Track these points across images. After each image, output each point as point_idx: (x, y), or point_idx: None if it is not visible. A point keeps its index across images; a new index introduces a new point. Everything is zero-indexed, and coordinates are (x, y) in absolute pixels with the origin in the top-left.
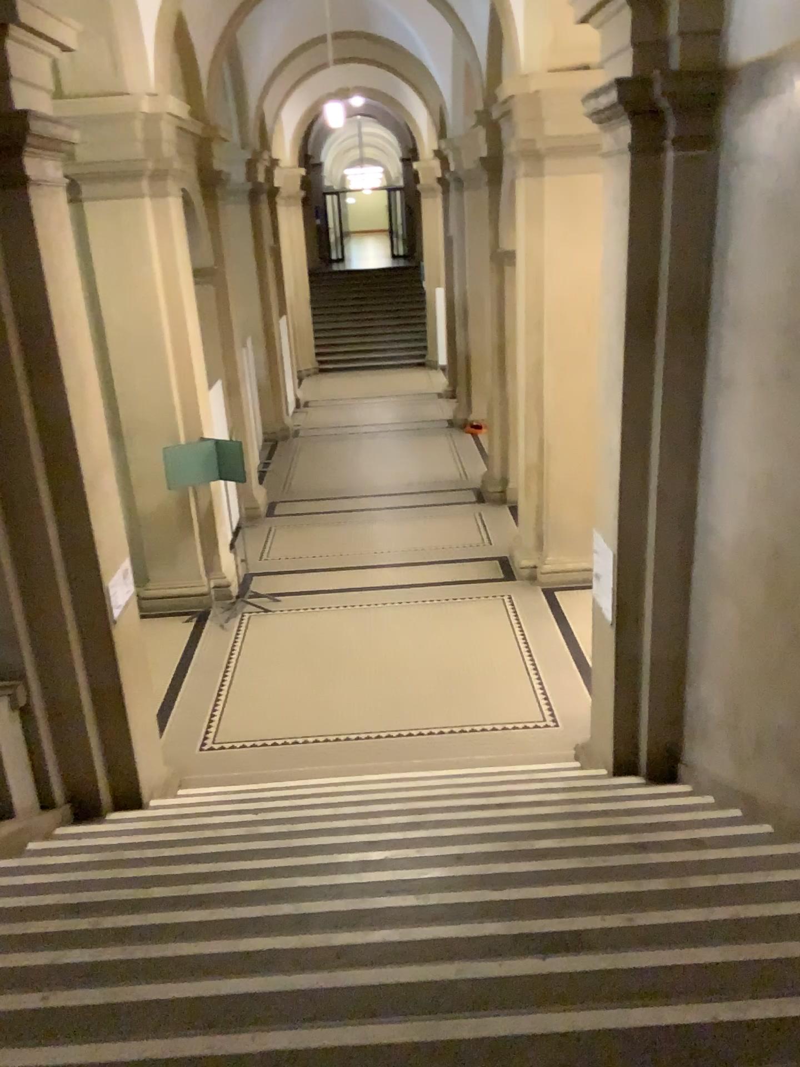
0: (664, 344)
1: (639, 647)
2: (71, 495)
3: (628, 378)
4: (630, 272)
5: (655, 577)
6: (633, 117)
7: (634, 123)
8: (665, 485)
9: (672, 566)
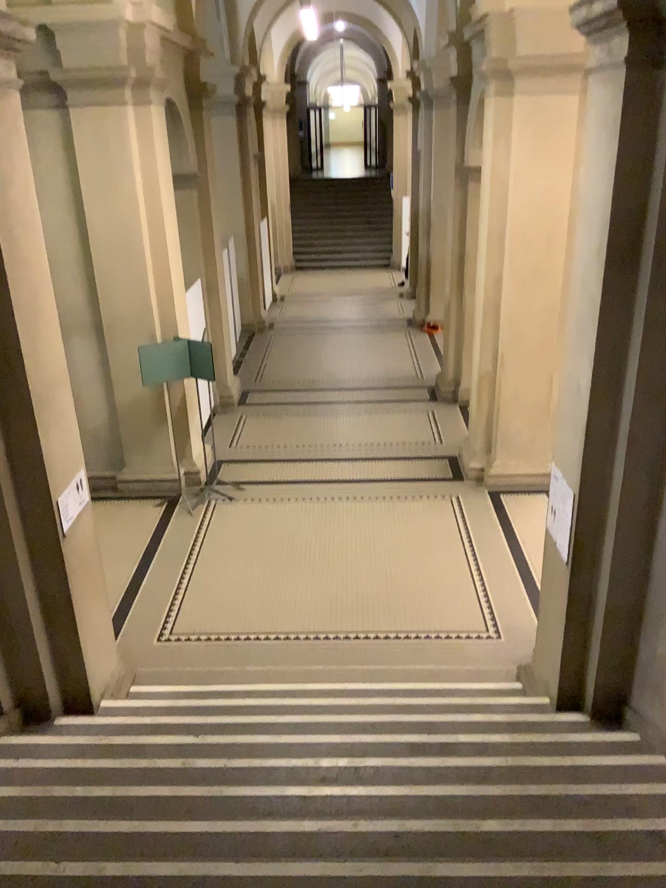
0: (648, 283)
1: (594, 594)
2: (17, 414)
3: (604, 317)
4: (615, 203)
5: (616, 525)
6: (632, 27)
7: (634, 34)
8: (635, 432)
9: (635, 514)
